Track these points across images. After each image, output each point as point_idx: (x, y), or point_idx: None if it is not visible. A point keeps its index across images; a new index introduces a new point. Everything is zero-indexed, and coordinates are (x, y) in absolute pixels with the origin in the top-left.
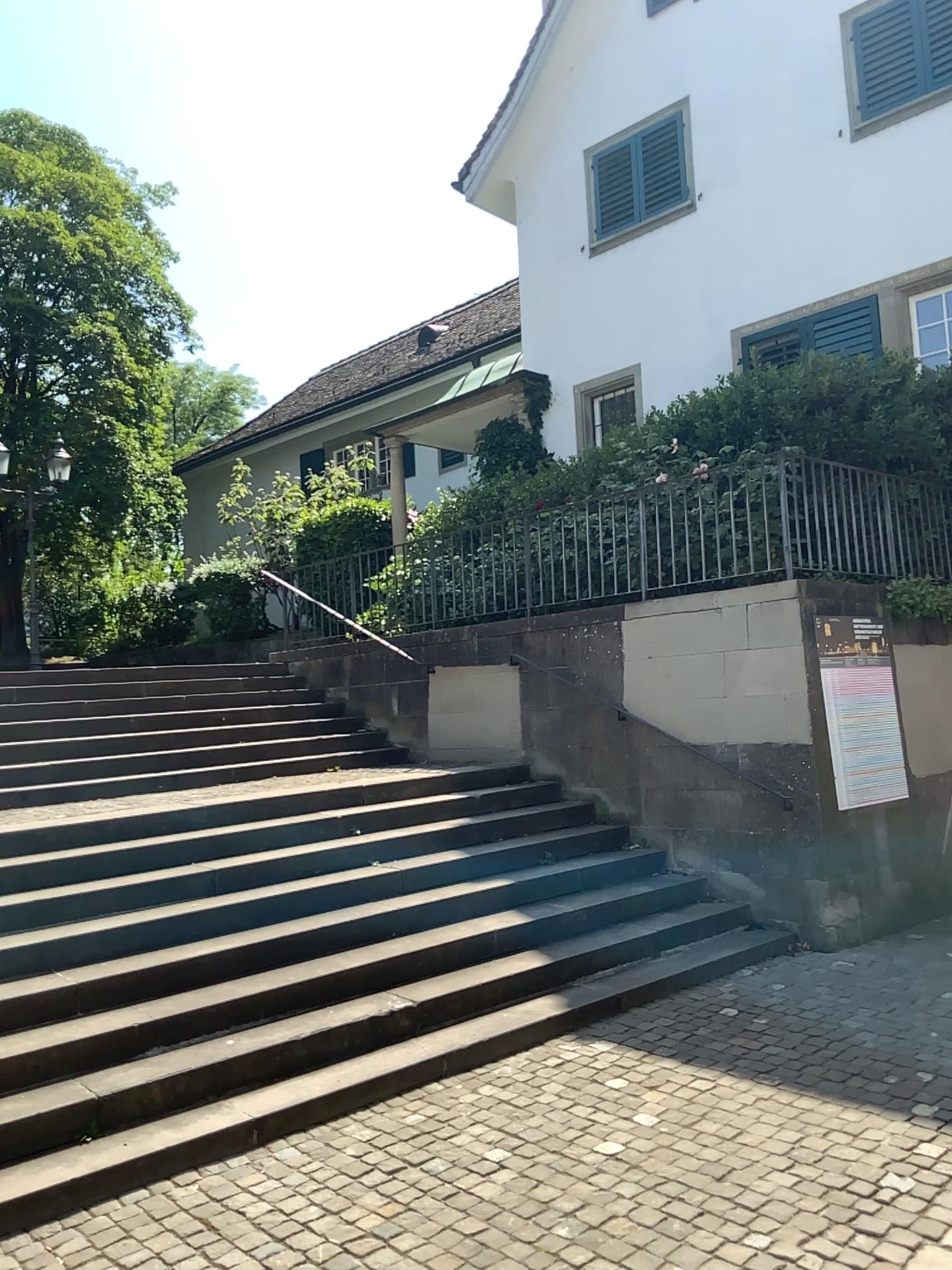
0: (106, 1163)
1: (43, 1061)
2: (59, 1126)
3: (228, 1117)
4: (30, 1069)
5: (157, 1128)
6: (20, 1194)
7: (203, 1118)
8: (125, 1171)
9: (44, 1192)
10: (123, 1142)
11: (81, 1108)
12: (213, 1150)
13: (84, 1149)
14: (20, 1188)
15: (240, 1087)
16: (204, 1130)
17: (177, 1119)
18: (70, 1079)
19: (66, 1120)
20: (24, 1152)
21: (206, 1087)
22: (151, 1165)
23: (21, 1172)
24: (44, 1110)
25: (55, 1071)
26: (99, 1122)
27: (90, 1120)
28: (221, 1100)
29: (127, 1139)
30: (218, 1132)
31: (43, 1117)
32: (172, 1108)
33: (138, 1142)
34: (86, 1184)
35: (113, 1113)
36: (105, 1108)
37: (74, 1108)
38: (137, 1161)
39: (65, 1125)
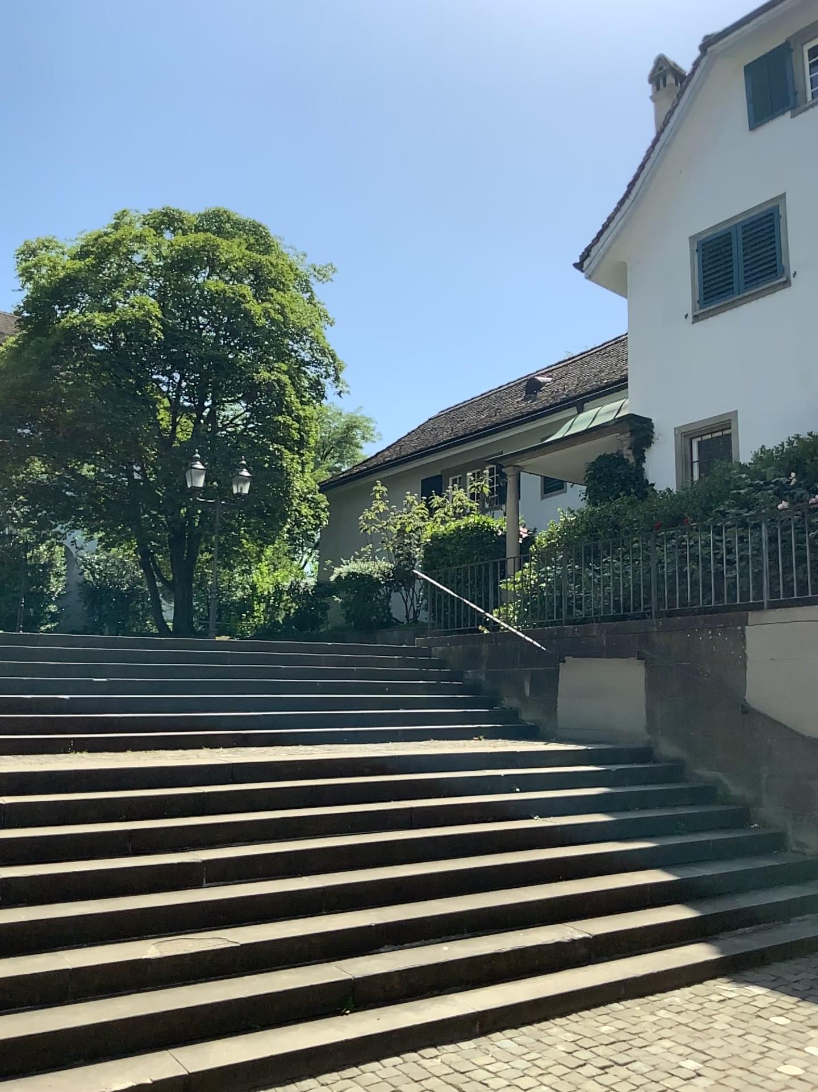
0: (369, 1030)
1: (304, 945)
2: (327, 998)
3: (455, 1008)
4: (296, 951)
5: (401, 1009)
6: (309, 1046)
7: (436, 1006)
8: (382, 1040)
9: (324, 1048)
10: (379, 1016)
11: (341, 986)
12: (445, 1034)
13: (349, 1018)
14: (307, 1041)
15: (459, 986)
16: (438, 1016)
17: (415, 1004)
18: (327, 962)
19: (331, 993)
20: (304, 1014)
21: (432, 982)
22: (400, 1038)
23: (306, 1029)
24: (315, 983)
25: (314, 955)
26: (355, 998)
27: (348, 997)
28: (445, 995)
29: (381, 1014)
30: (448, 1019)
31: (315, 988)
32: (408, 996)
33: (390, 1018)
34: (354, 1046)
35: (364, 993)
36: (358, 989)
37: (336, 984)
38: (391, 1033)
39: (331, 997)
